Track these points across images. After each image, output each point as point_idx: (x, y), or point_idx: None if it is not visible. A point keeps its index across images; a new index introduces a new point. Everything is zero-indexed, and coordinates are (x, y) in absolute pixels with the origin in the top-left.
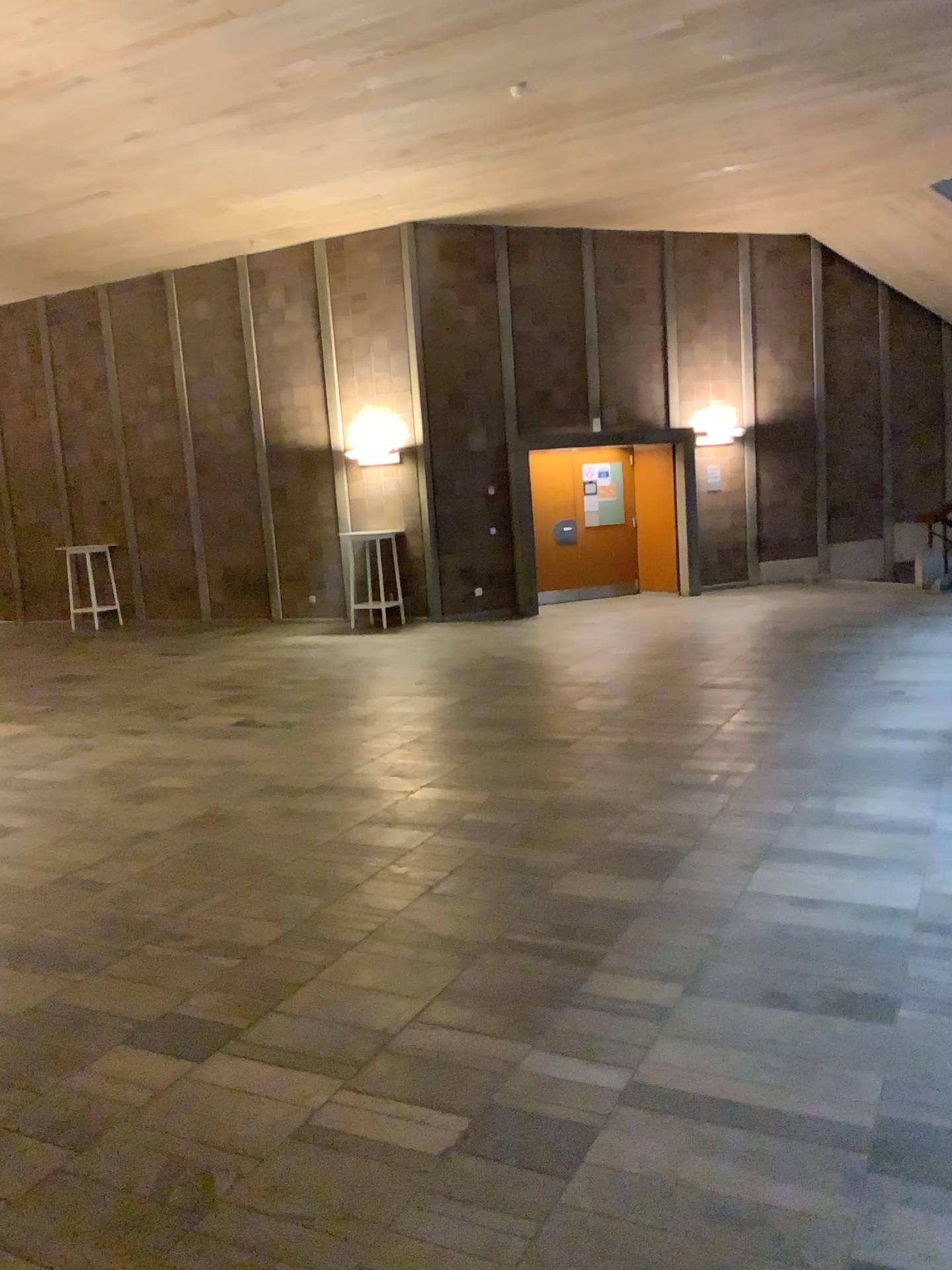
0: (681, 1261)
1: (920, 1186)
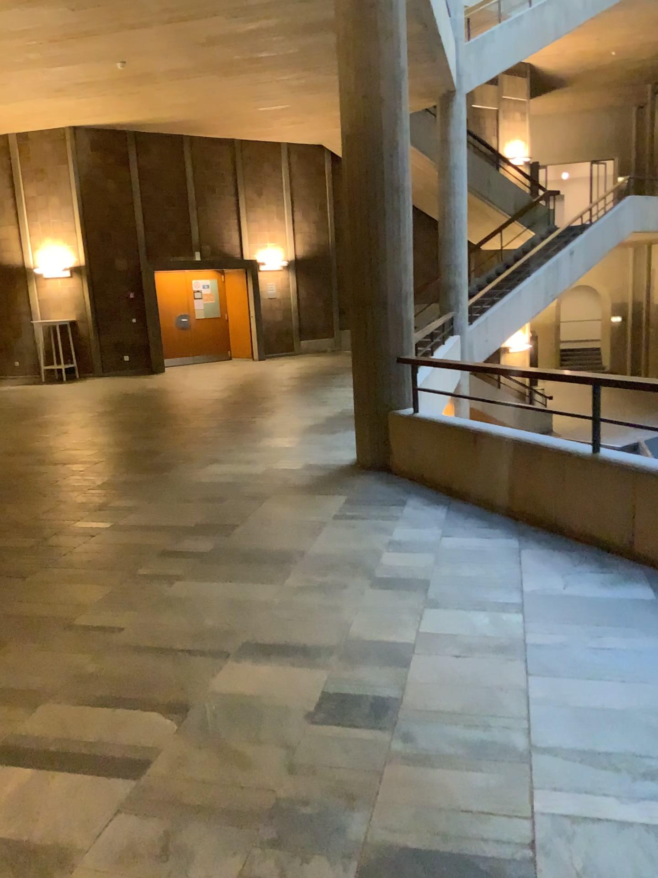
0: (109, 558)
1: (200, 537)
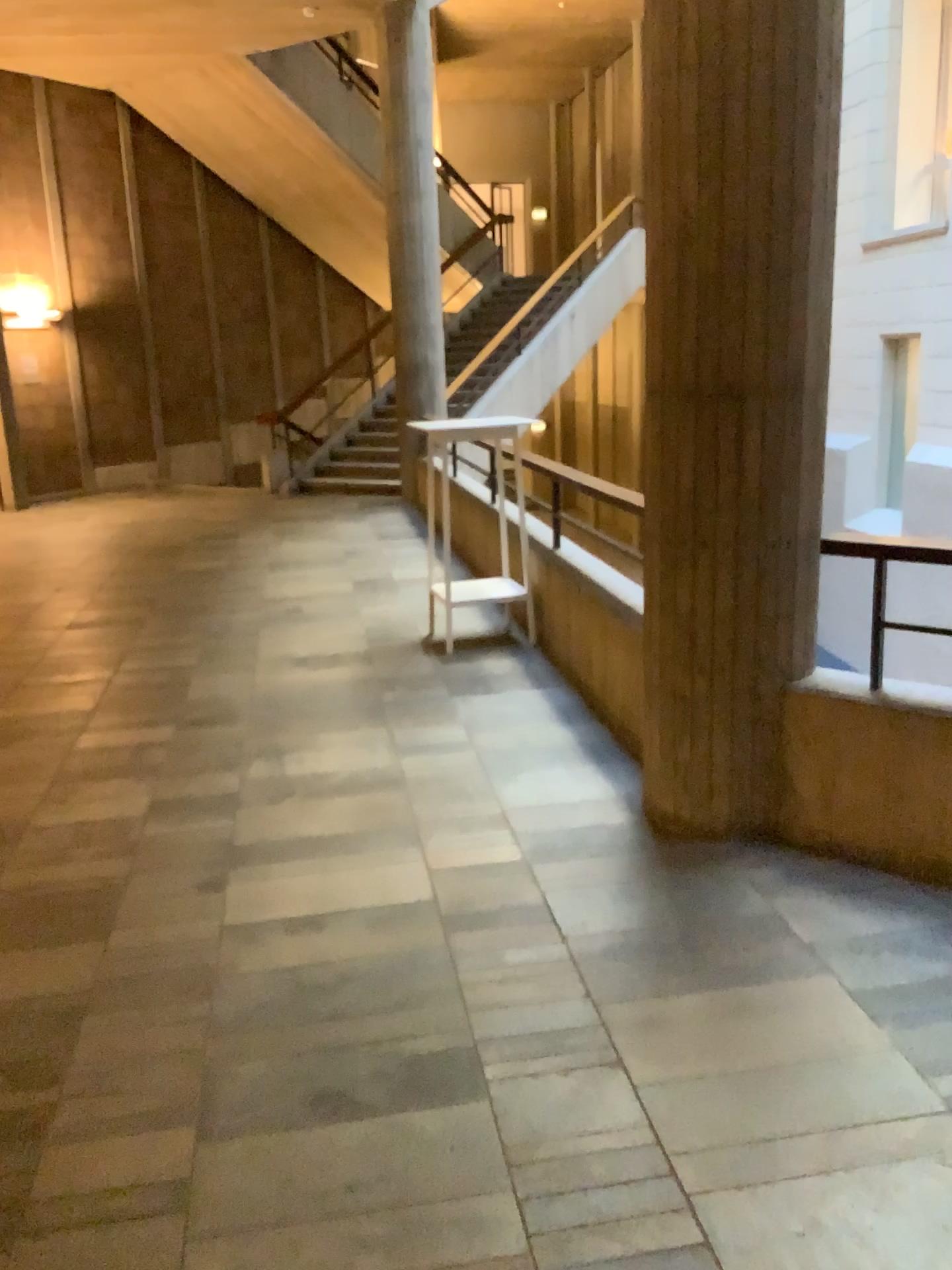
0: None
1: None
